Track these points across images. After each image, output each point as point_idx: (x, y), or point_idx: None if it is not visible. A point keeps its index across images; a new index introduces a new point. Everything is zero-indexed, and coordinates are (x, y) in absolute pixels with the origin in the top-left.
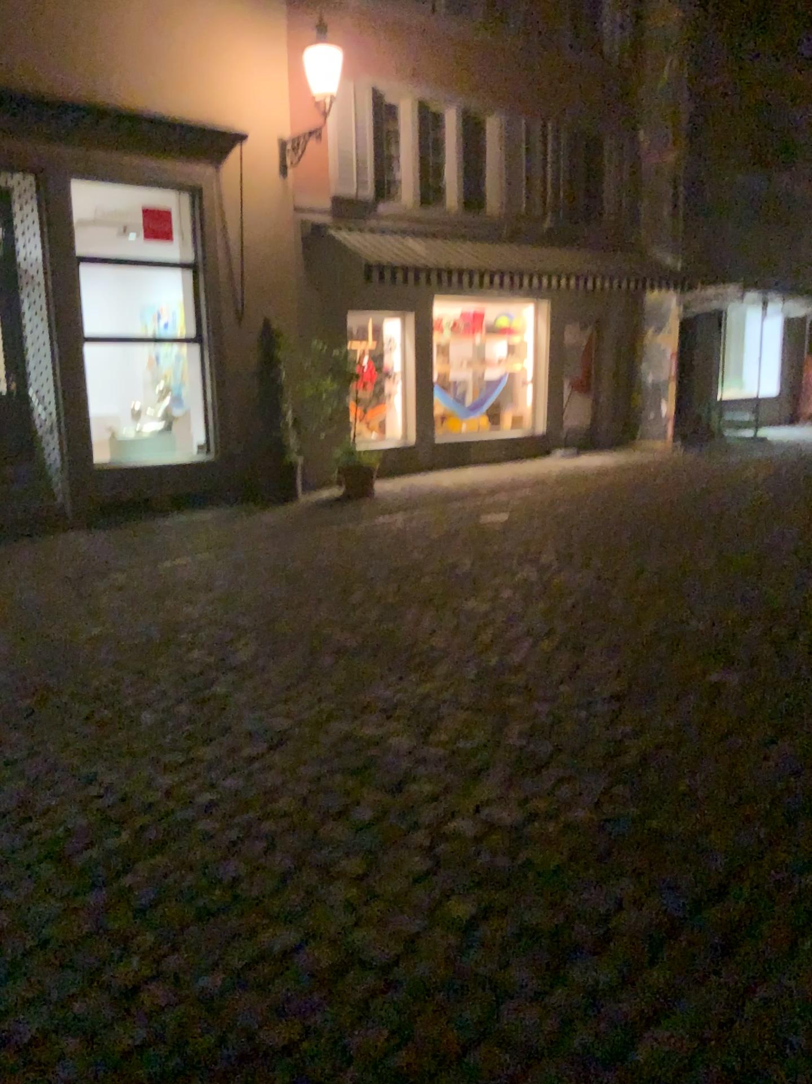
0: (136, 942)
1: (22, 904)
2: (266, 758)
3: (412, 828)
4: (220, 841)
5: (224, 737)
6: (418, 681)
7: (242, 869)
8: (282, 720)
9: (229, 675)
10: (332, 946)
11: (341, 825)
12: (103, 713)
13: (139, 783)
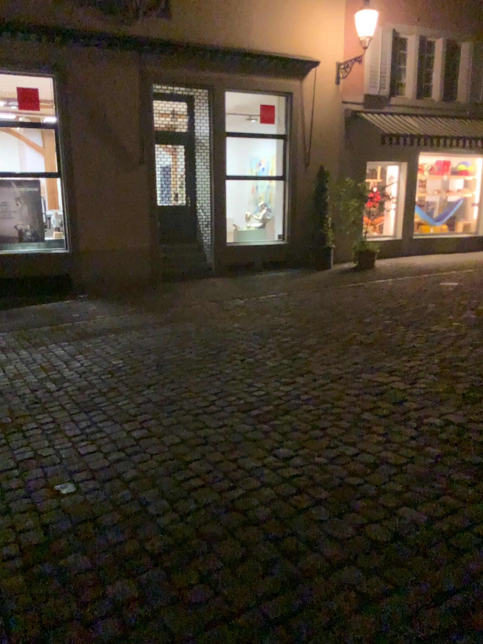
0: (286, 444)
1: (234, 425)
2: (332, 385)
3: (408, 419)
4: (315, 414)
5: (310, 374)
6: (407, 360)
7: (328, 425)
8: (337, 370)
9: (307, 349)
10: (373, 456)
11: (372, 414)
12: (249, 360)
13: (273, 388)
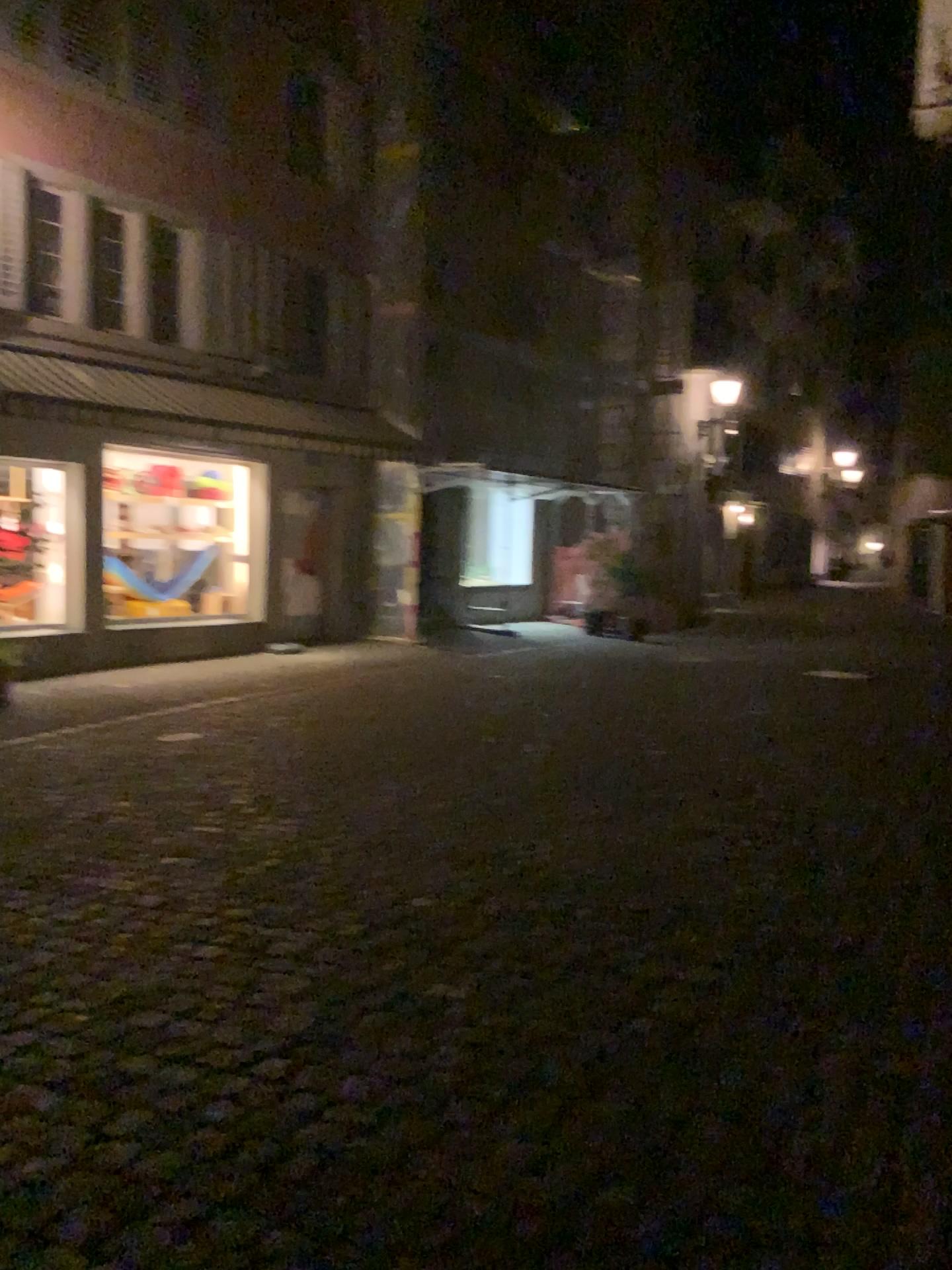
0: None
1: None
2: None
3: None
4: None
5: None
6: None
7: None
8: None
9: None
10: None
11: None
12: None
13: None
